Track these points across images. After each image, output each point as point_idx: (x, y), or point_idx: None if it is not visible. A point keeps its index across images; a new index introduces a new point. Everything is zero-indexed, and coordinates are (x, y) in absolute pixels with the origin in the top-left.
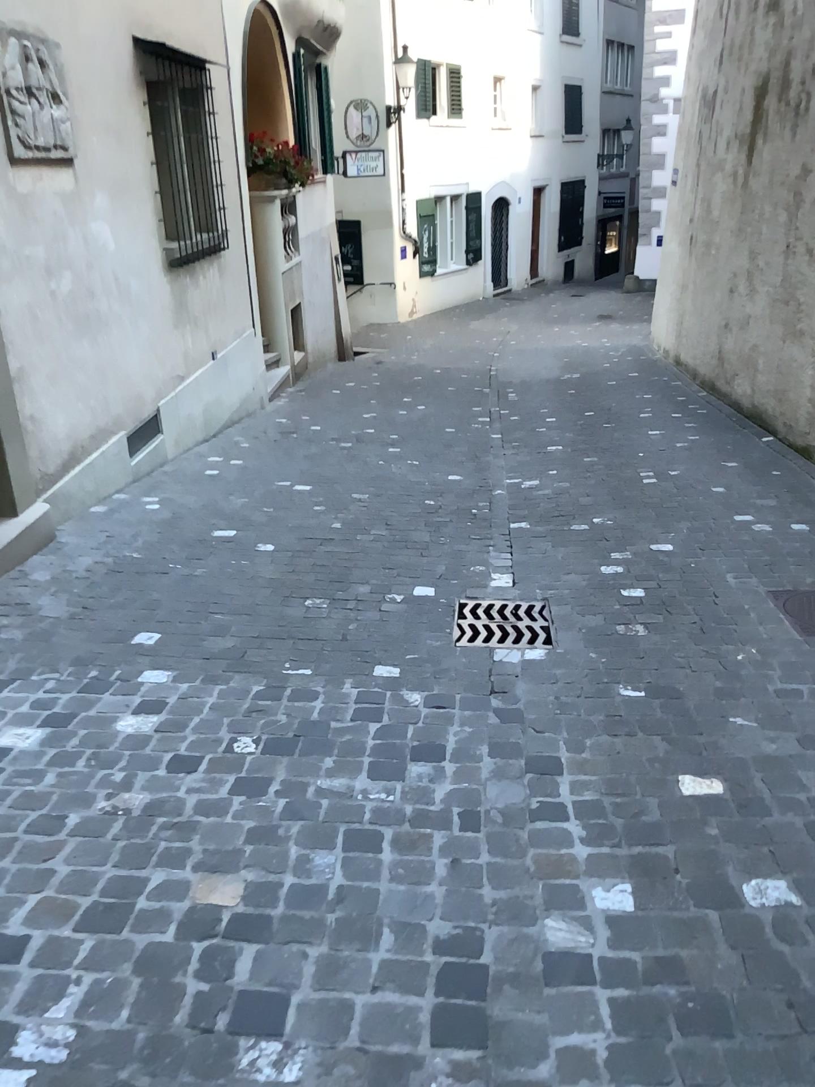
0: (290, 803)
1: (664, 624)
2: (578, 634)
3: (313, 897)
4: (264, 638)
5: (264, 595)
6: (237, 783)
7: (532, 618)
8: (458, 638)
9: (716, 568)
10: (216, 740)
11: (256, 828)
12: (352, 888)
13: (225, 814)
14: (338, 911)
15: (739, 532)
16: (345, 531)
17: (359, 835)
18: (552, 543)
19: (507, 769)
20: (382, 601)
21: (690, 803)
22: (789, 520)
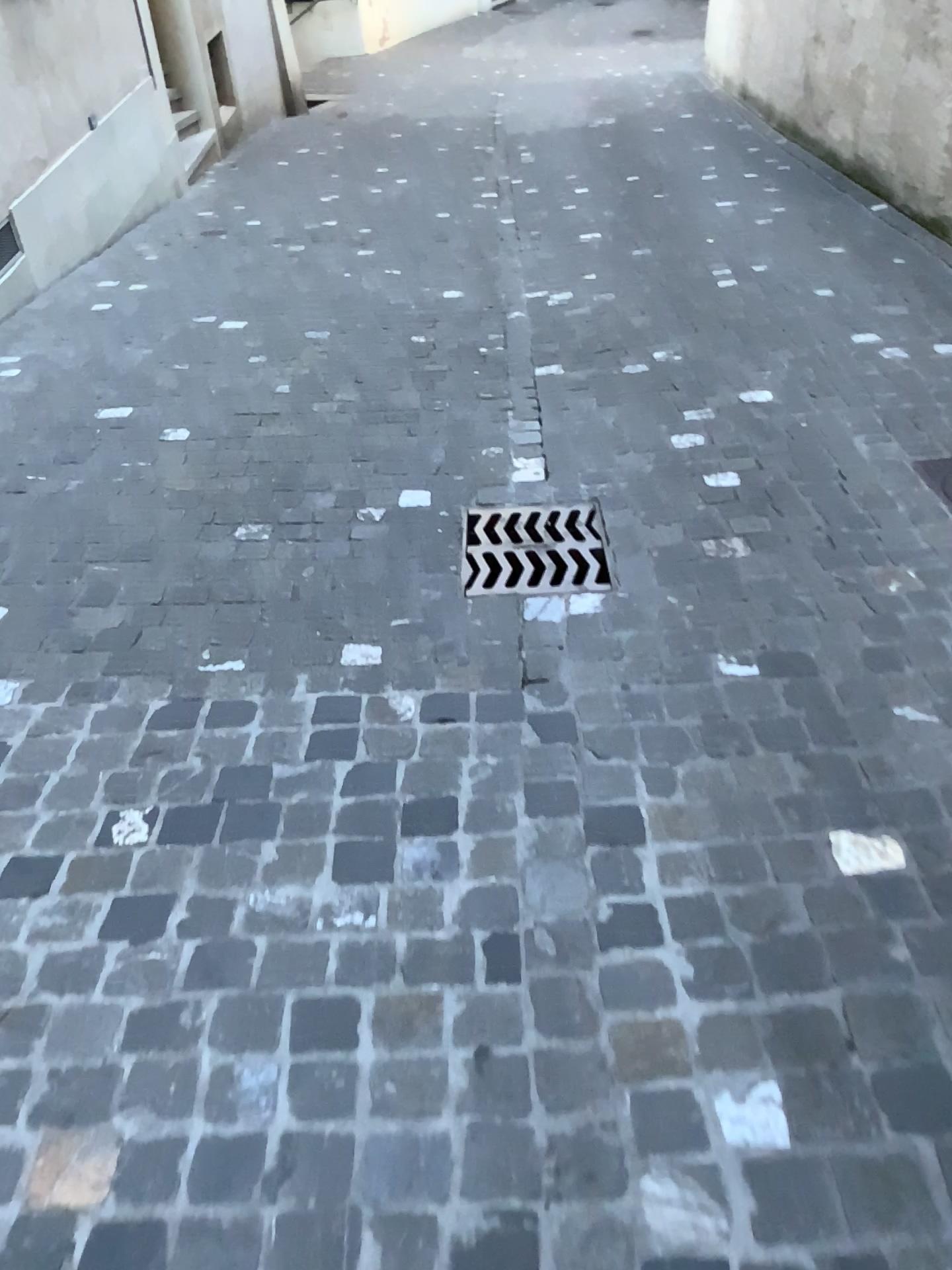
0: (202, 954)
1: (773, 535)
2: (646, 560)
3: (238, 1177)
4: (170, 603)
5: (174, 523)
6: (115, 916)
7: (577, 535)
8: (468, 580)
9: (838, 429)
10: (84, 823)
11: (141, 1020)
12: (305, 1147)
13: (91, 989)
14: (281, 1207)
15: (862, 366)
16: (295, 400)
17: (317, 1016)
18: (597, 397)
19: (556, 844)
20: (351, 519)
21: (858, 900)
22: (932, 342)
